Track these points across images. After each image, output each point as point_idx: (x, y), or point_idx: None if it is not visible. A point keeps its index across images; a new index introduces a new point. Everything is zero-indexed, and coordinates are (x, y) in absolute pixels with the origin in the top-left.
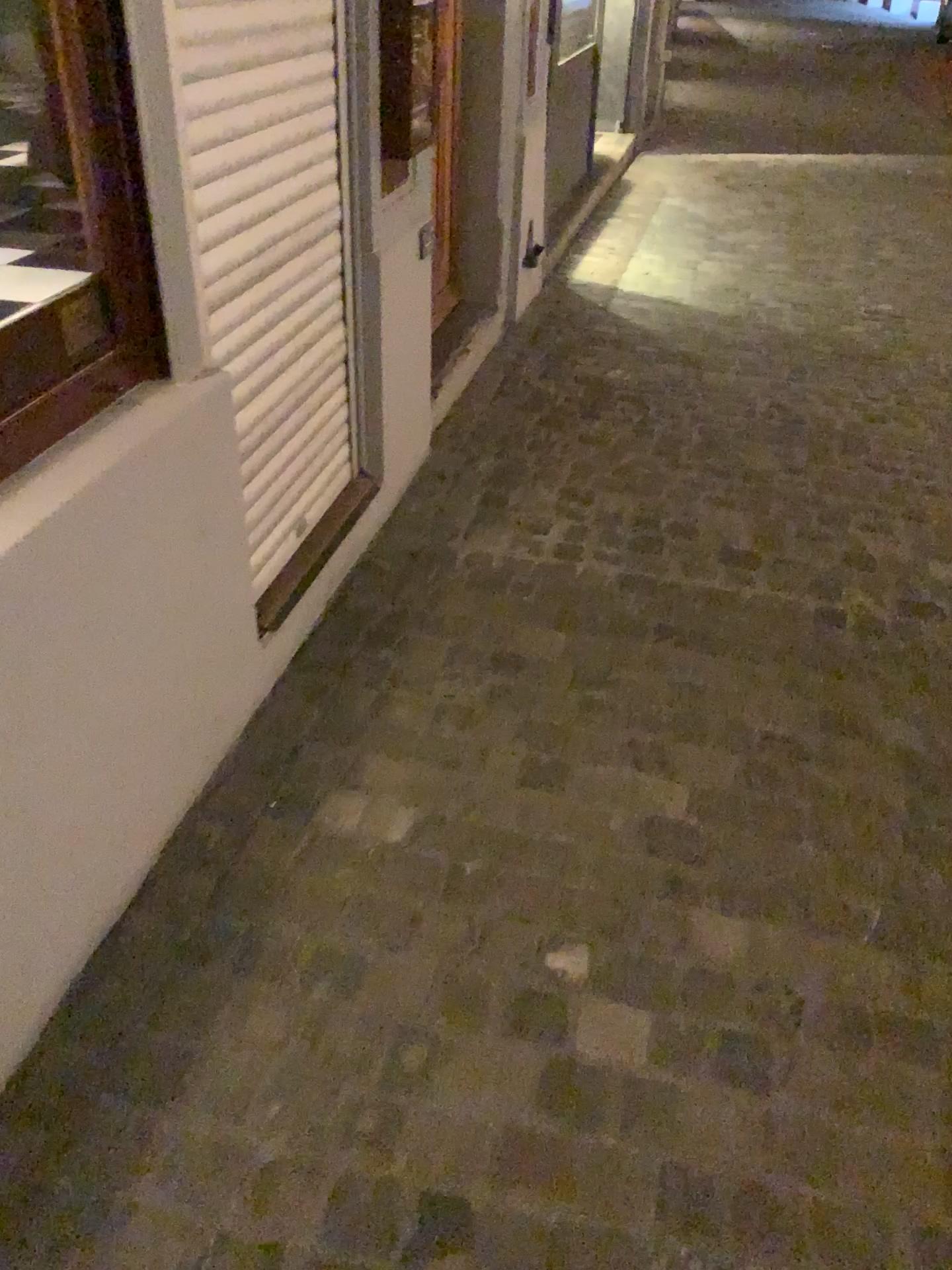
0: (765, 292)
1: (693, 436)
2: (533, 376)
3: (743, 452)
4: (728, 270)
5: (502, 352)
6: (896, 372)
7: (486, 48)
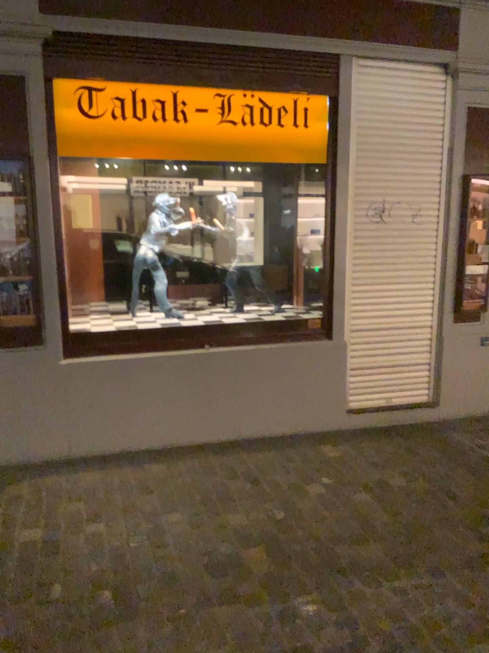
0: None
1: None
2: None
3: None
4: None
5: None
6: None
7: None
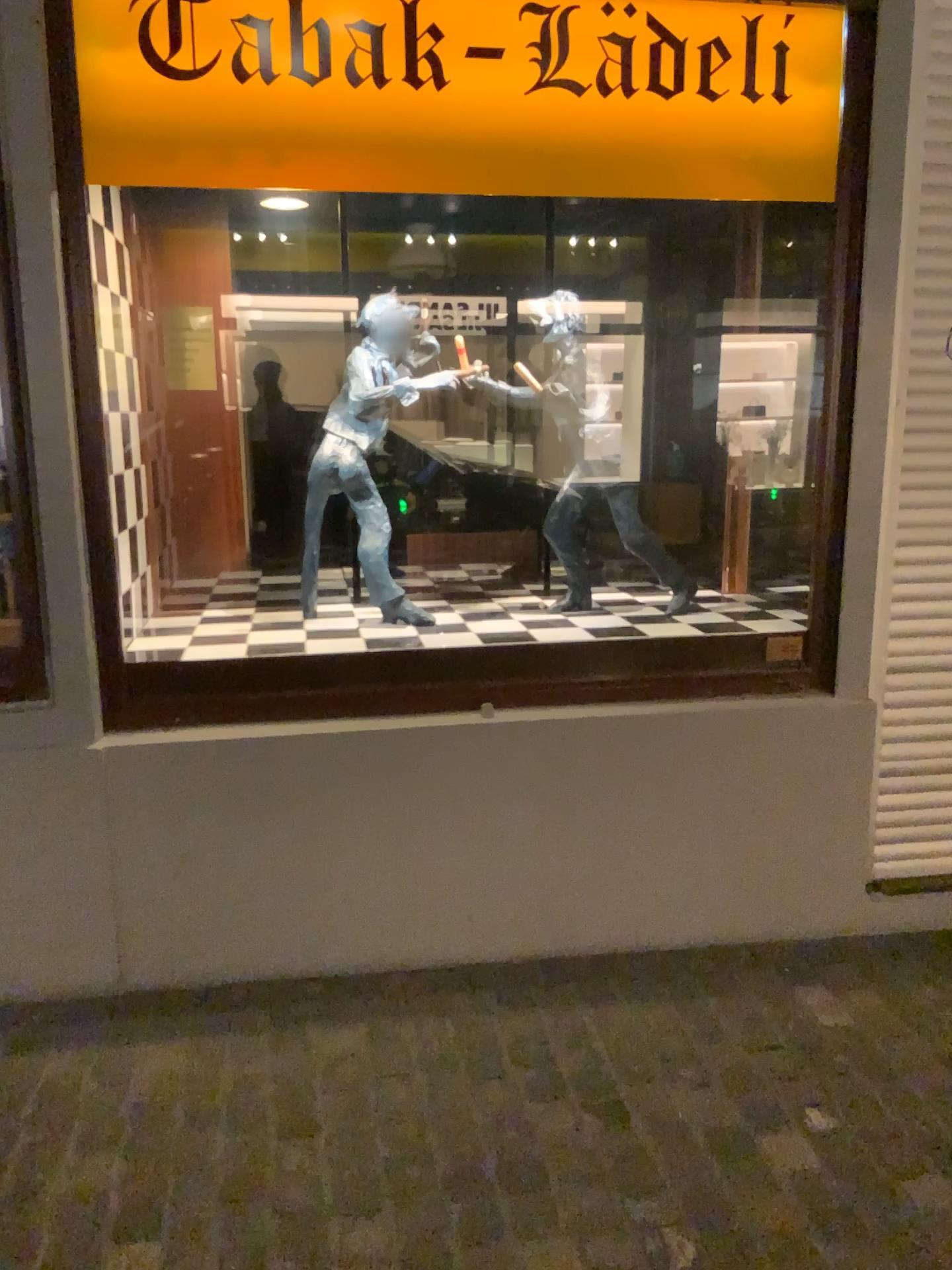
0: None
1: None
2: None
3: None
4: None
5: None
6: None
7: None
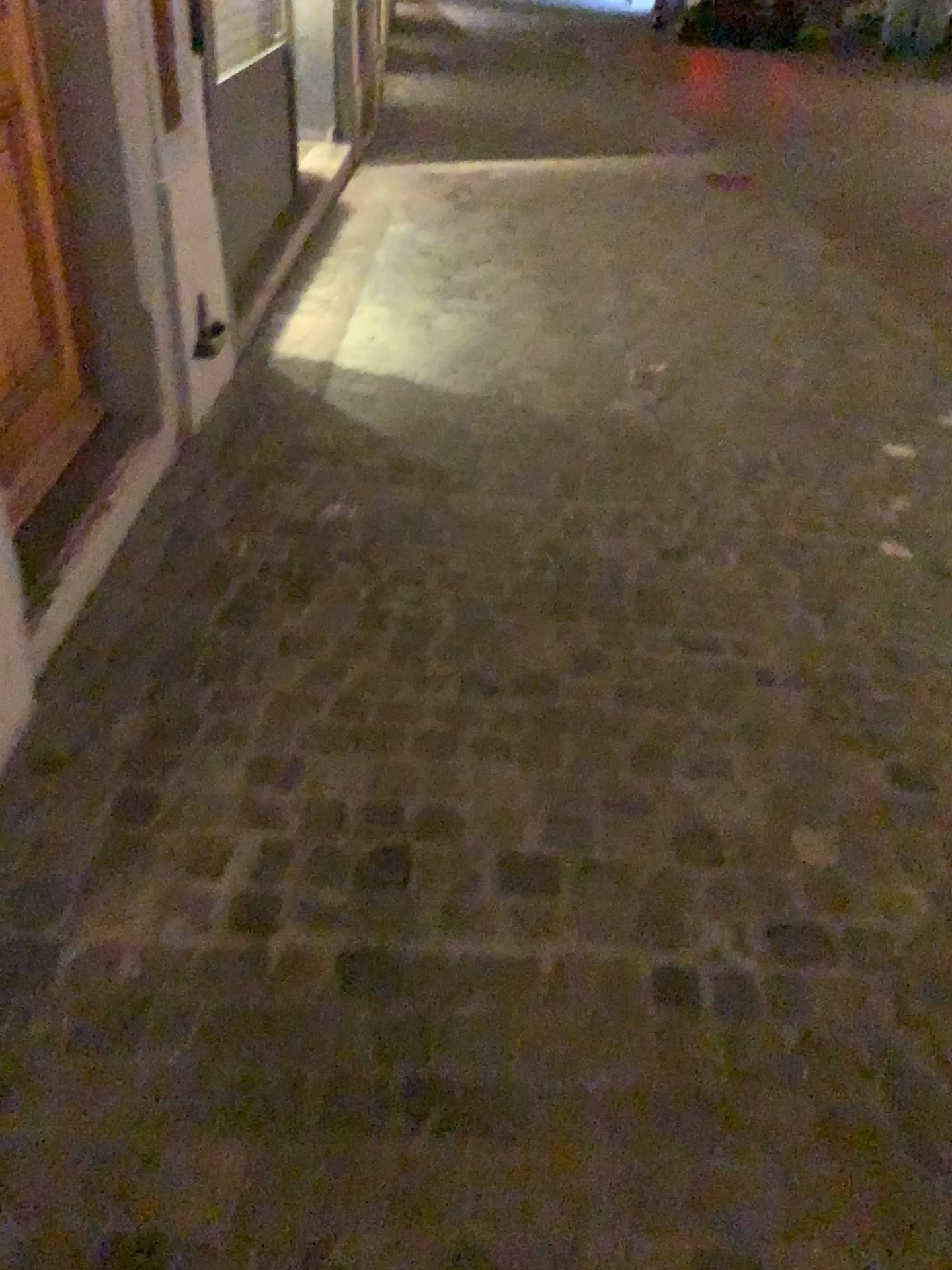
0: (517, 348)
1: (444, 610)
2: (215, 520)
3: (516, 630)
4: (471, 319)
5: (171, 482)
6: (689, 461)
7: (82, 56)
